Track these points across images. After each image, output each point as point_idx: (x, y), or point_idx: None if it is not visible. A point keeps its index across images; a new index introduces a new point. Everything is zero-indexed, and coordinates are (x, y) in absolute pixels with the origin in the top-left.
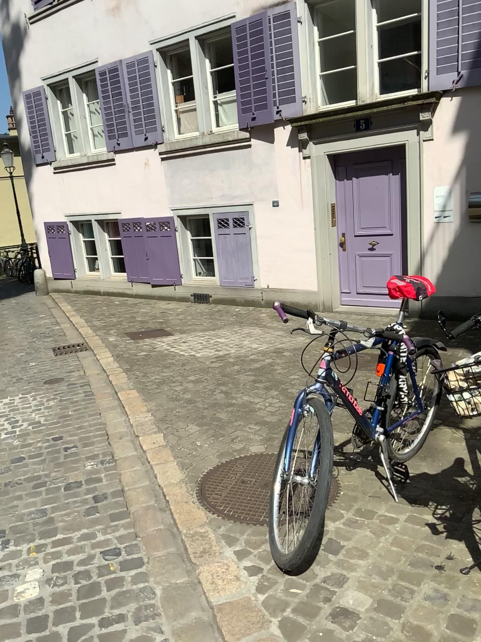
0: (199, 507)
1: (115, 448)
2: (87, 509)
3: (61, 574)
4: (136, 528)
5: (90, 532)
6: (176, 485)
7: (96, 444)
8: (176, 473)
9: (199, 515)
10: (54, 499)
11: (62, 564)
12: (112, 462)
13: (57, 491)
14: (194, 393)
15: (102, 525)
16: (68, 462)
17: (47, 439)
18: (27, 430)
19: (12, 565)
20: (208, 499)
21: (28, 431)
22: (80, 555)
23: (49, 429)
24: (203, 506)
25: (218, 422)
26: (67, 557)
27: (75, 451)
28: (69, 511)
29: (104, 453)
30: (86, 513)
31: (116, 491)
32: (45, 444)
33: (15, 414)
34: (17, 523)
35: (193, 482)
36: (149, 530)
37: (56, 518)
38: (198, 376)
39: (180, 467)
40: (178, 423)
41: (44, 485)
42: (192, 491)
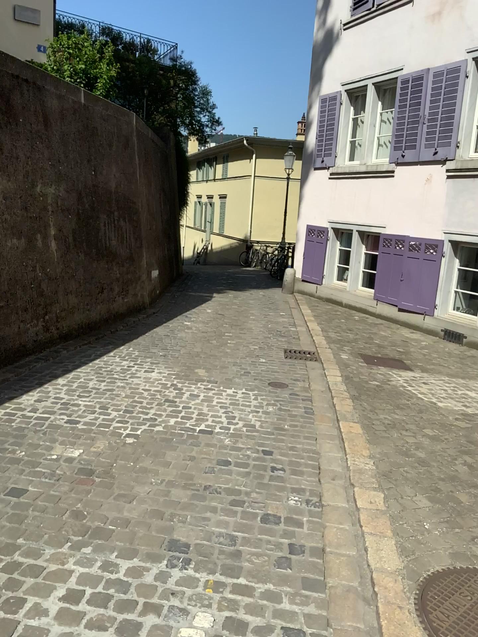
0: (417, 624)
1: (325, 489)
2: (279, 558)
3: (232, 636)
4: (330, 613)
5: (276, 592)
6: (390, 573)
7: (305, 474)
8: (392, 556)
9: (415, 636)
10: (247, 528)
11: (236, 623)
12: (318, 506)
13: (253, 518)
14: (430, 451)
15: (291, 590)
16: (272, 486)
17: (257, 450)
18: (240, 432)
19: (185, 596)
20: (431, 617)
21: (241, 434)
22: (257, 619)
23: (262, 439)
24: (422, 624)
25: (456, 503)
26: (243, 616)
27: (281, 475)
28: (260, 551)
29: (312, 491)
30: (276, 562)
31: (316, 548)
32: (254, 455)
33: (234, 410)
34: (204, 542)
35: (413, 579)
36: (345, 625)
37: (244, 554)
38: (437, 432)
39: (398, 549)
40: (403, 485)
41: (241, 505)
42: (410, 593)
